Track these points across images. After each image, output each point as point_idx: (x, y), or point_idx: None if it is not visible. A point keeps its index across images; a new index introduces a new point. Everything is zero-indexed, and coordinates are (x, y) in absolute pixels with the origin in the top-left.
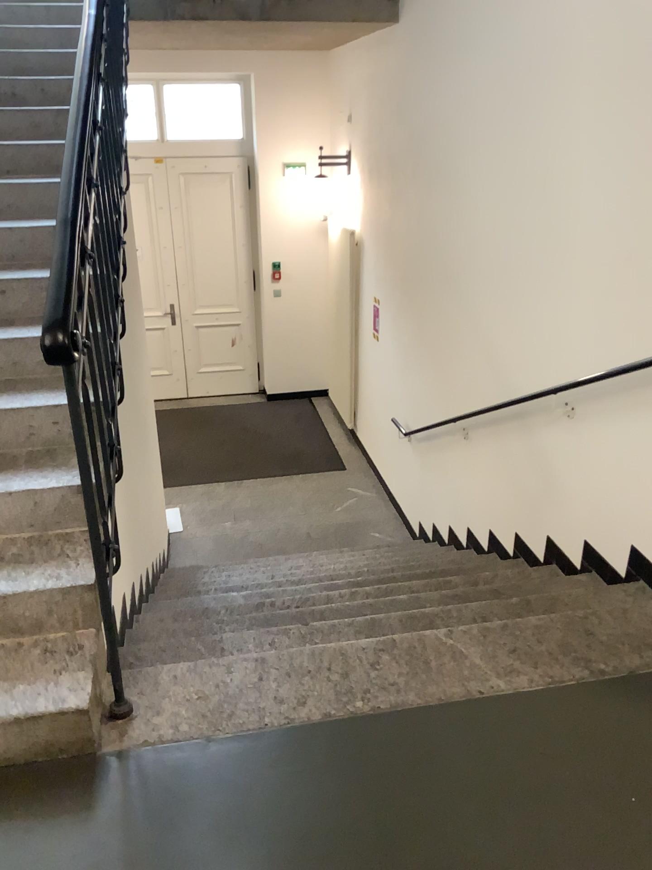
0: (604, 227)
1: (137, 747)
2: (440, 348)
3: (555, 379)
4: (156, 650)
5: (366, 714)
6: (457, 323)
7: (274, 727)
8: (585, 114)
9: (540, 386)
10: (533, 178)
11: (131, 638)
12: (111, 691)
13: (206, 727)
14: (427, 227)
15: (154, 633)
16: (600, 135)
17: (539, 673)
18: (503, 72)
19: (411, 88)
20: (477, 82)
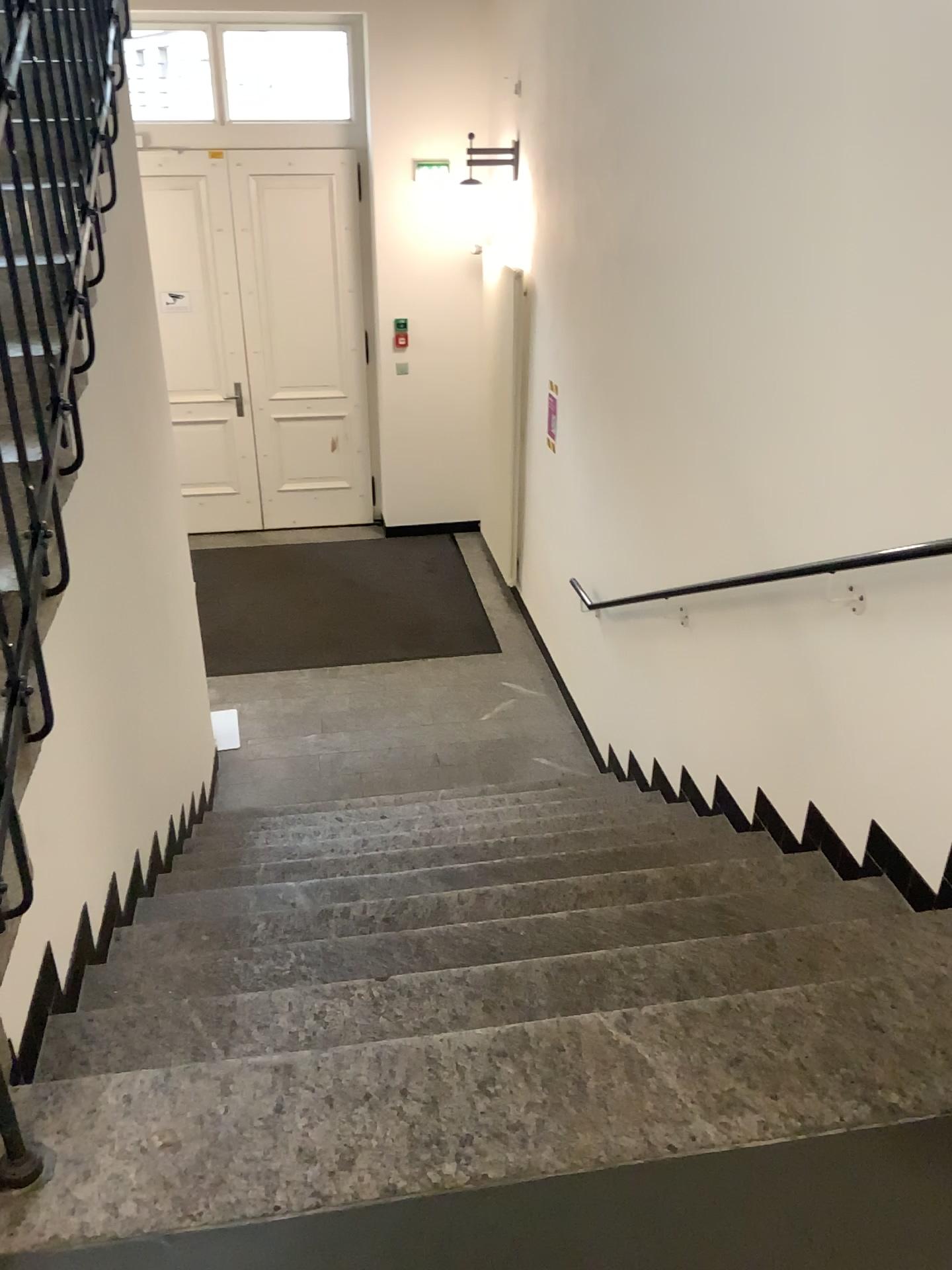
0: (929, 288)
1: (38, 1251)
2: (645, 473)
3: (830, 546)
4: (118, 1024)
5: (460, 1188)
6: (674, 435)
7: (293, 1214)
8: (903, 81)
9: (804, 553)
10: (807, 195)
11: (89, 988)
12: (4, 1136)
13: (168, 1211)
14: (631, 272)
15: (129, 978)
16: (928, 121)
17: (778, 1111)
18: (762, 6)
19: (613, 37)
20: (717, 26)
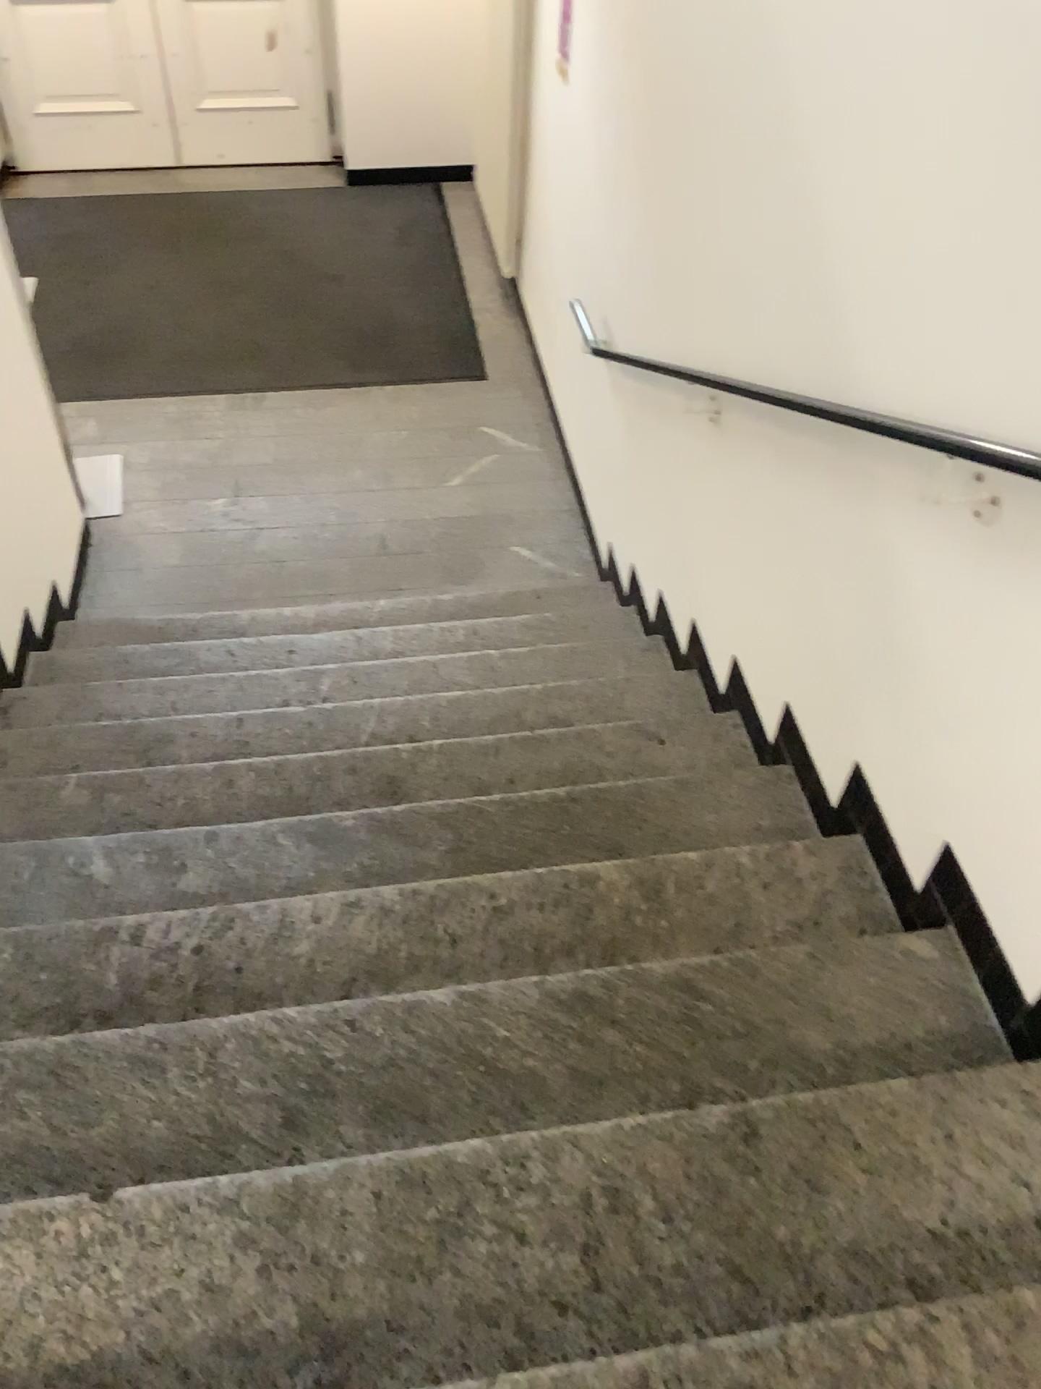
0: None
1: None
2: (679, 165)
3: (954, 396)
4: None
5: None
6: (726, 111)
7: None
8: None
9: (908, 392)
10: None
11: None
12: None
13: None
14: None
15: None
16: None
17: None
18: None
19: None
20: None
